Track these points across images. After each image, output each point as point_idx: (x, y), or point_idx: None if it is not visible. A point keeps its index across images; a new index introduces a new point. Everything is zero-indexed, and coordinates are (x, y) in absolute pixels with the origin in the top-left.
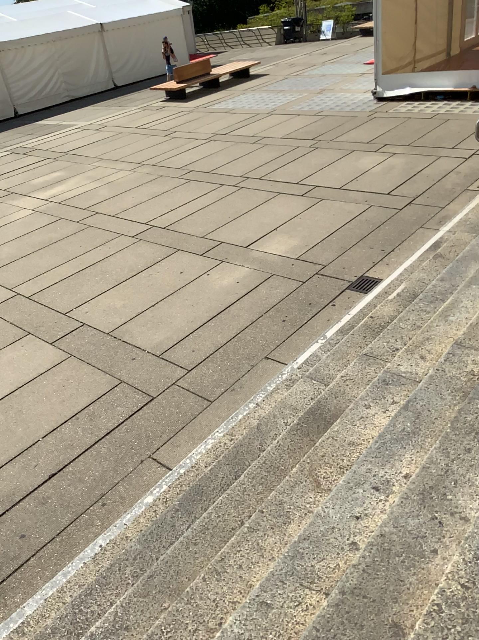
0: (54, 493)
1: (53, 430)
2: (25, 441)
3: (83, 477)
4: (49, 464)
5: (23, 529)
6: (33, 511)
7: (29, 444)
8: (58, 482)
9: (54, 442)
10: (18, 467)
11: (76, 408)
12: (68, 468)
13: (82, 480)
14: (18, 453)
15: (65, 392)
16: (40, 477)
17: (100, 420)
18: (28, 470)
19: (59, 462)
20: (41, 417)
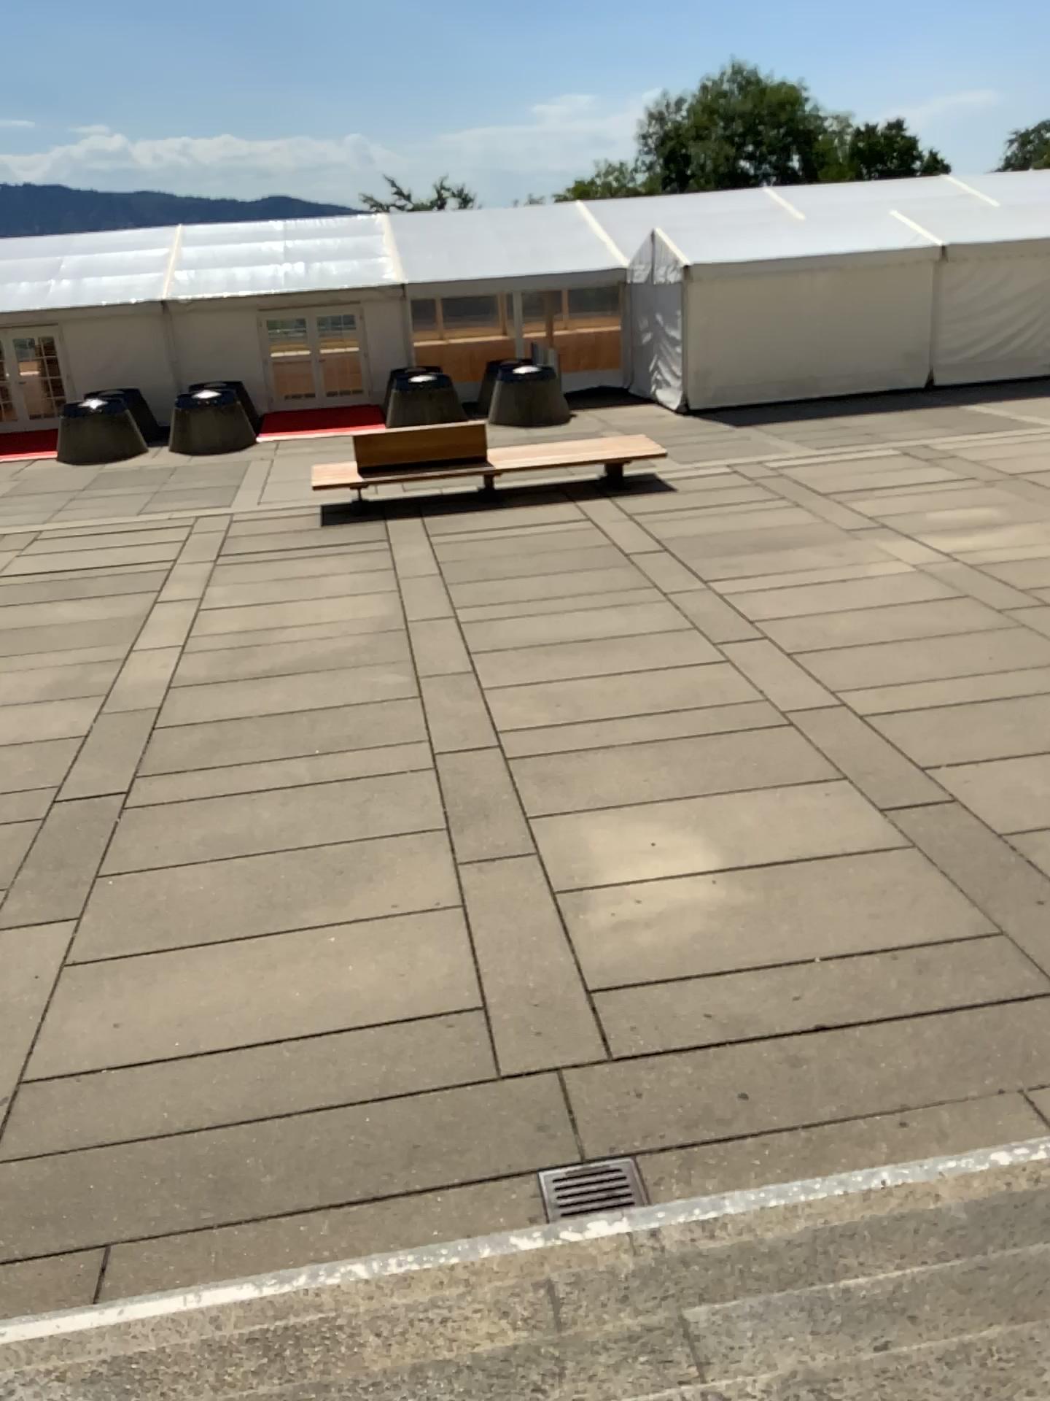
0: (814, 1054)
1: (842, 952)
2: (789, 948)
3: (875, 1058)
4: (818, 1005)
5: (747, 1082)
6: (771, 1063)
7: (794, 956)
8: (826, 1040)
9: (838, 973)
10: (764, 982)
11: (895, 937)
12: (851, 1028)
13: (871, 1061)
14: (771, 960)
15: (884, 901)
16: (798, 1018)
17: (935, 978)
18: (780, 996)
19: (837, 1011)
20: (828, 922)
